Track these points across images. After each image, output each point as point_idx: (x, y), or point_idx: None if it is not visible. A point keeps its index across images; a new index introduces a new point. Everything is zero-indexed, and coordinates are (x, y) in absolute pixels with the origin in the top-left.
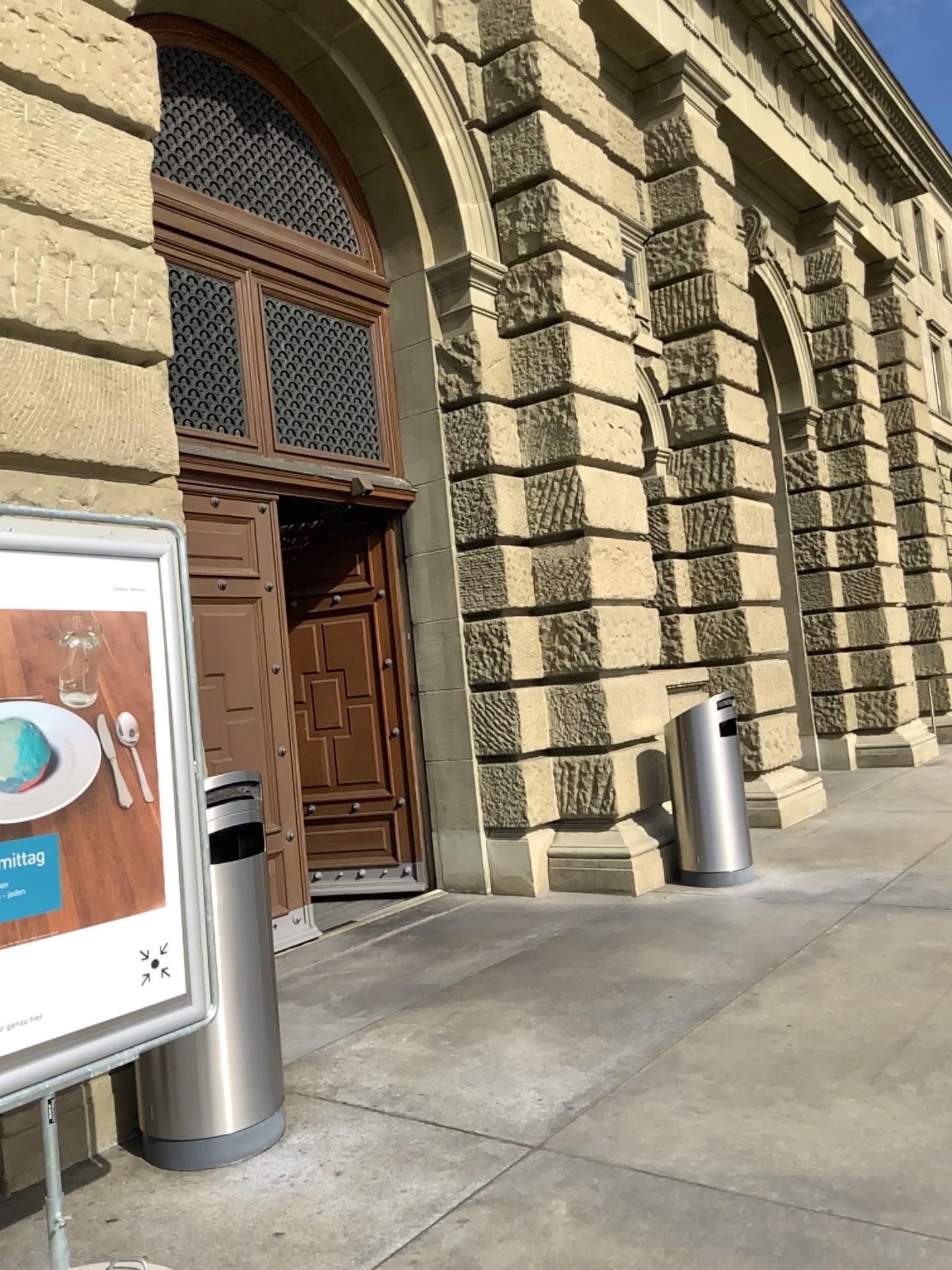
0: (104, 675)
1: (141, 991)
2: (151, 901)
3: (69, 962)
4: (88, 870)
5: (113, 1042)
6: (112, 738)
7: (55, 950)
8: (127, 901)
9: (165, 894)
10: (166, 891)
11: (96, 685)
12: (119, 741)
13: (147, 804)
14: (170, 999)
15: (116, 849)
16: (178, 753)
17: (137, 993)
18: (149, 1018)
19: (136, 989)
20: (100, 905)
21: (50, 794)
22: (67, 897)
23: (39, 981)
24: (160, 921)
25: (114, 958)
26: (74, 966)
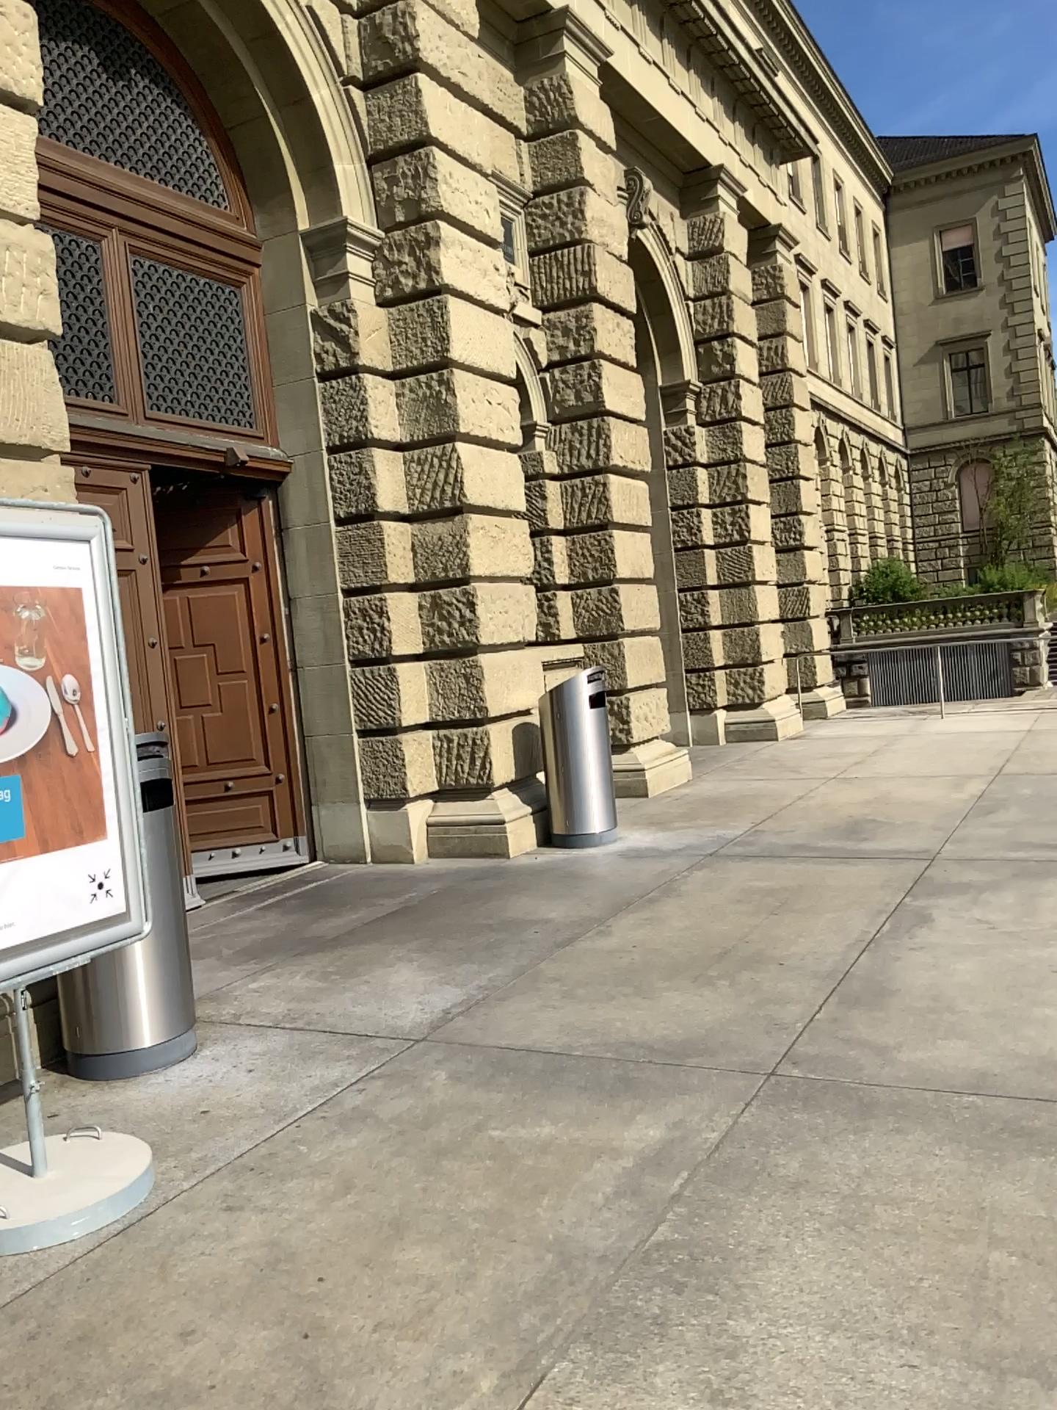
0: (50, 640)
1: (89, 906)
2: (94, 832)
3: (32, 879)
4: (43, 805)
5: (72, 943)
6: (58, 694)
7: (20, 869)
8: (75, 831)
9: (105, 827)
10: (106, 824)
11: (44, 649)
12: (64, 697)
13: (89, 751)
14: (112, 913)
15: (65, 788)
16: (112, 708)
17: (86, 907)
18: (96, 928)
19: (85, 904)
20: (53, 834)
21: (12, 740)
22: (27, 826)
23: (9, 894)
24: (102, 849)
25: (67, 877)
26: (36, 882)
